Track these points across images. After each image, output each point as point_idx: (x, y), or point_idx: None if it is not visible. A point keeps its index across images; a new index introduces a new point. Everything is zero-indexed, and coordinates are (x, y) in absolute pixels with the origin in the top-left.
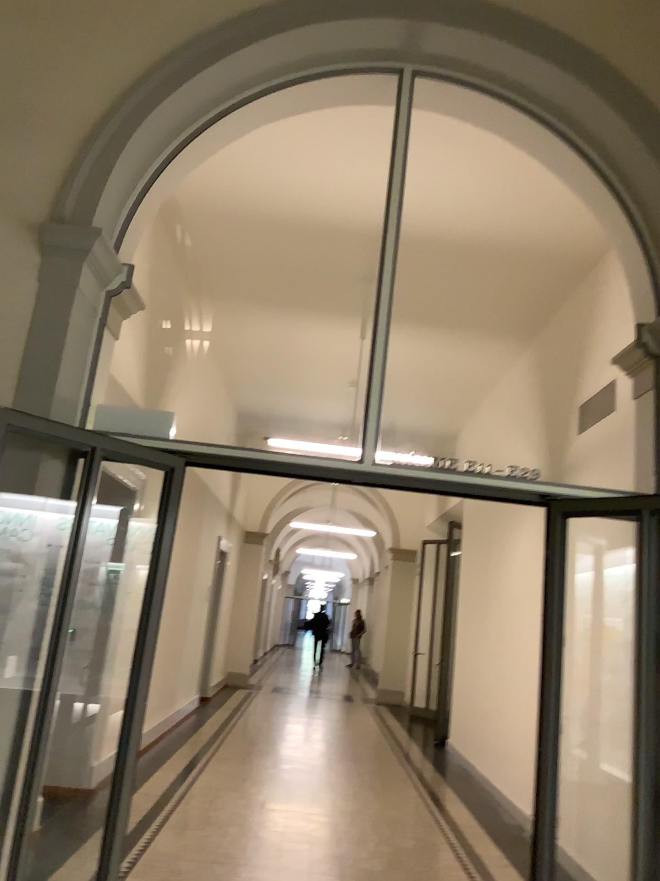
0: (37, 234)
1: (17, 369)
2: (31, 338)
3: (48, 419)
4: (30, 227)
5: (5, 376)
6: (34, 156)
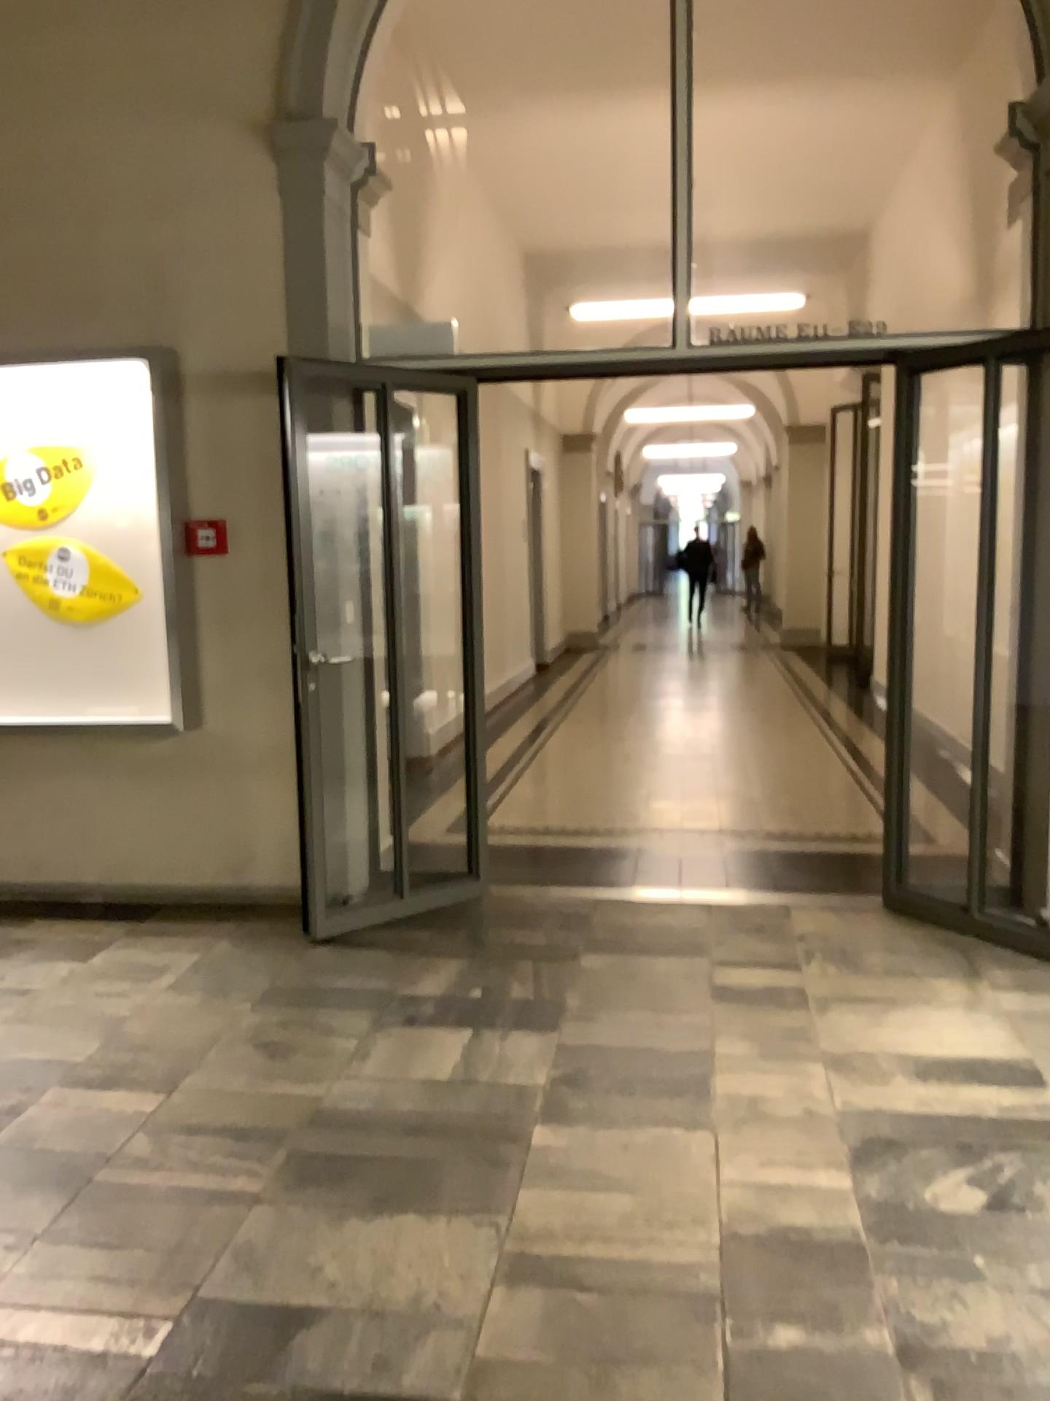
0: (263, 136)
1: (282, 306)
2: (288, 266)
3: (327, 357)
4: (254, 129)
5: (272, 316)
6: (236, 33)
